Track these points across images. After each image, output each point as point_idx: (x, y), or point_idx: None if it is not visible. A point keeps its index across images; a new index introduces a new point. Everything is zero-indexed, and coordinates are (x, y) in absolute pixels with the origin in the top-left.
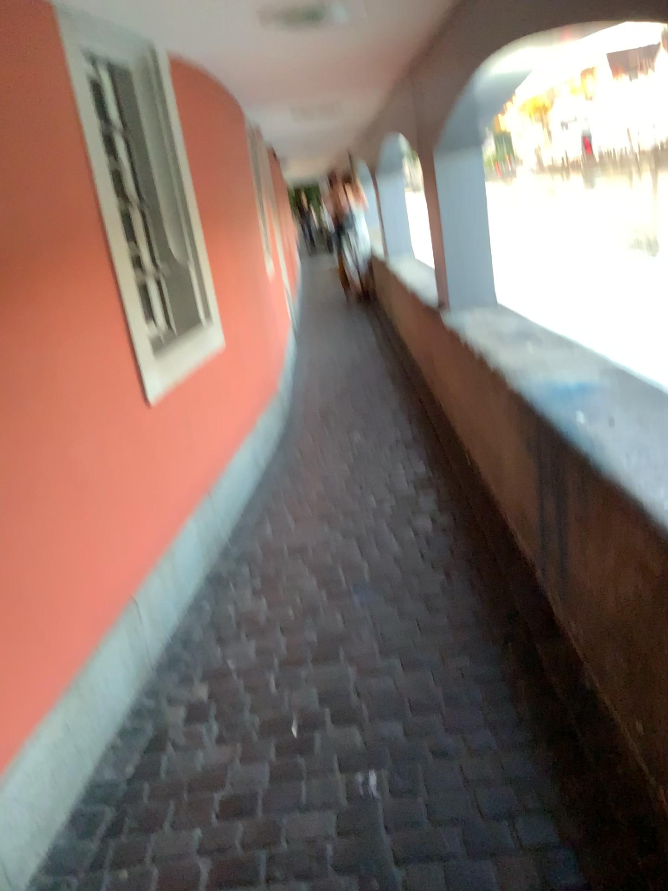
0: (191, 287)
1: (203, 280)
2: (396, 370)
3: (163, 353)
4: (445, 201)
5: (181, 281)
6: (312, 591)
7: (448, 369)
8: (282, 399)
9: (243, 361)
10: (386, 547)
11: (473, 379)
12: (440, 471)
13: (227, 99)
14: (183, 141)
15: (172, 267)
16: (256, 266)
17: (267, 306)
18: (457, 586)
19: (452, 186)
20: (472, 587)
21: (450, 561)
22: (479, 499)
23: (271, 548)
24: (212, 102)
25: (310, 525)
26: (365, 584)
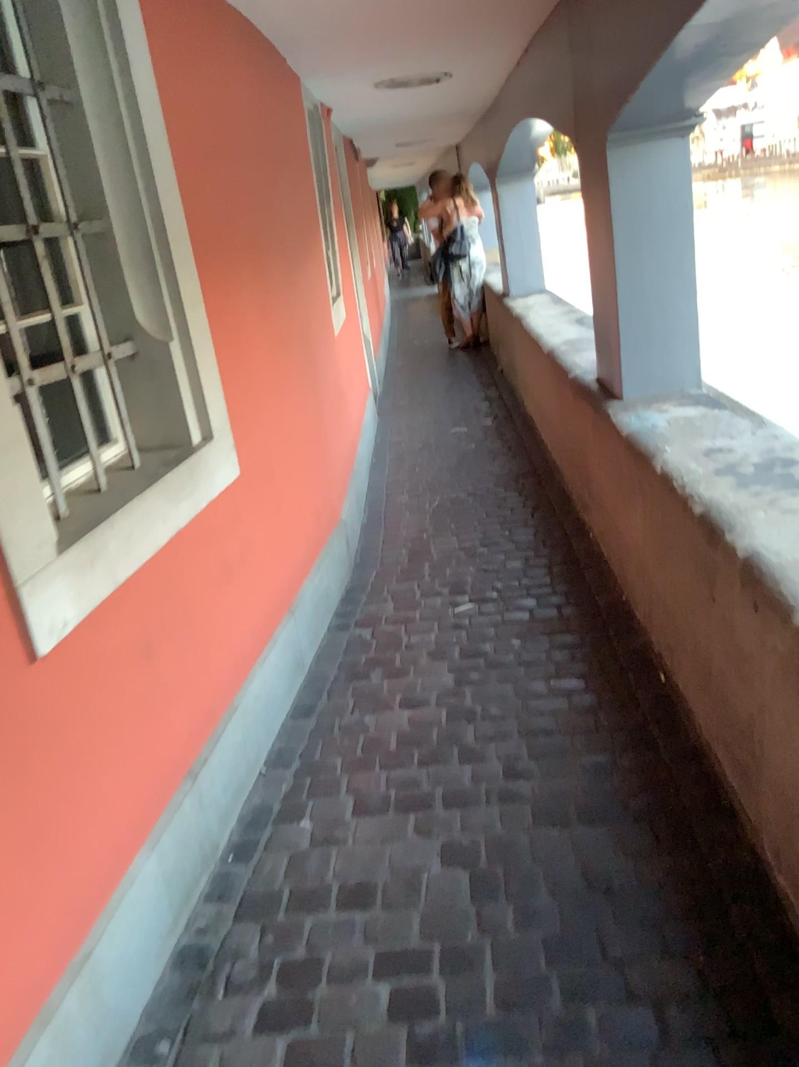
0: (172, 380)
1: (196, 366)
2: (525, 475)
3: (94, 525)
4: (623, 222)
5: (154, 369)
6: (377, 1033)
7: (623, 508)
8: (351, 525)
9: (280, 489)
10: (525, 902)
11: (689, 556)
12: (612, 699)
13: (261, 47)
14: (159, 110)
15: (138, 344)
16: (309, 324)
17: (327, 385)
18: (684, 1060)
19: (637, 196)
20: (717, 1066)
21: (658, 967)
22: (696, 783)
23: (306, 878)
24: (228, 48)
25: (382, 821)
26: (487, 1017)
